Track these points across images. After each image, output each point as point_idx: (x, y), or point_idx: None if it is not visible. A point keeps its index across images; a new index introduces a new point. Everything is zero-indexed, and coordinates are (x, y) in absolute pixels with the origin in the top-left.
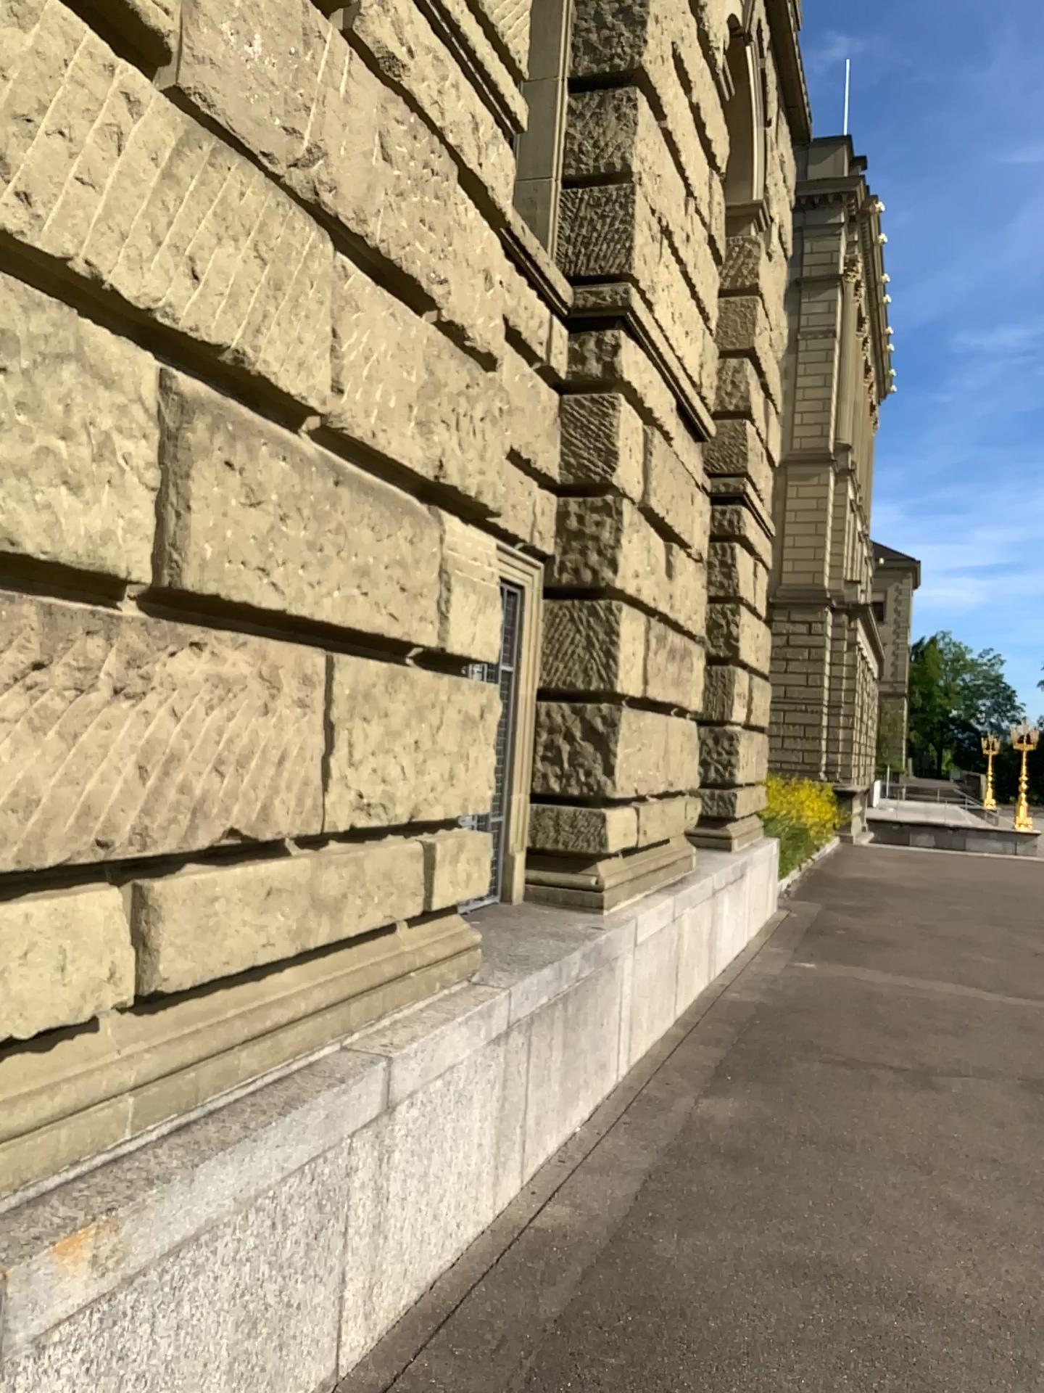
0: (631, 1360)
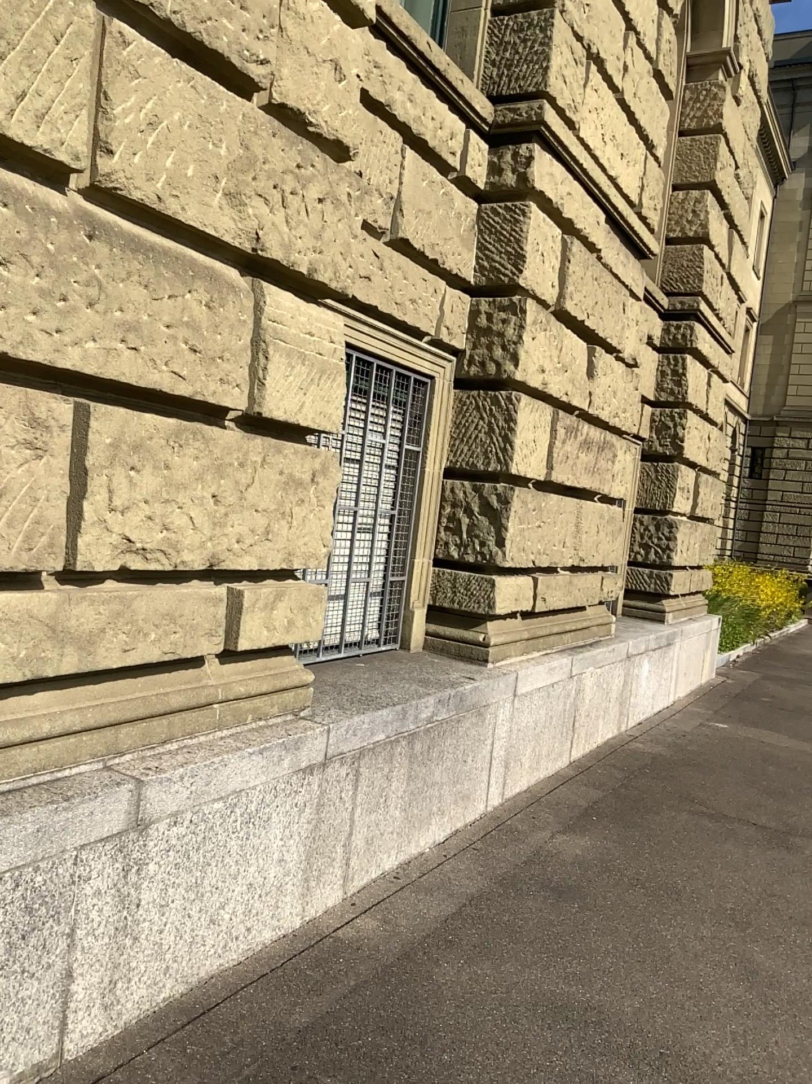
0: (346, 1083)
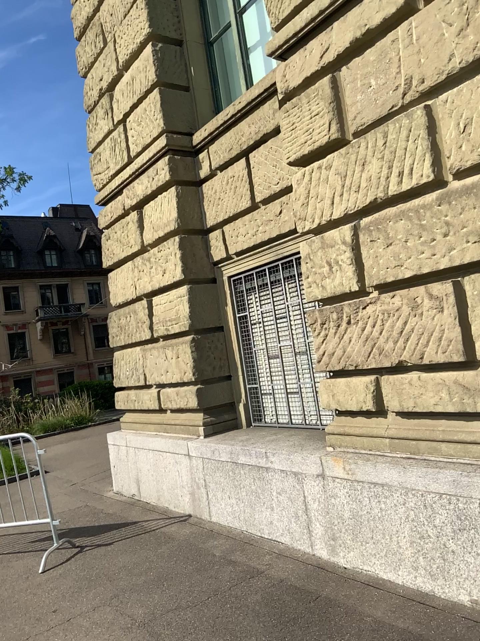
0: None
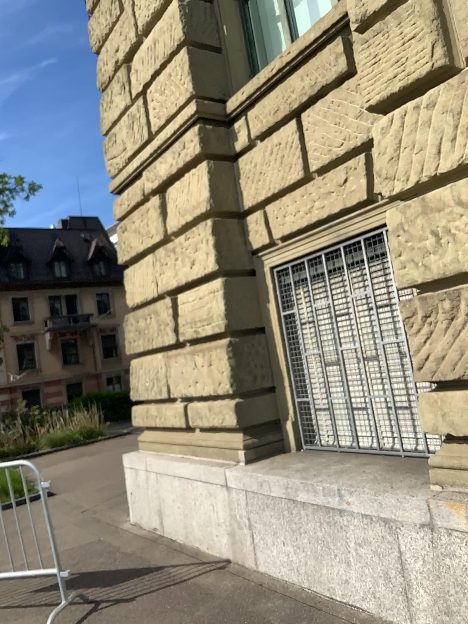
0: None
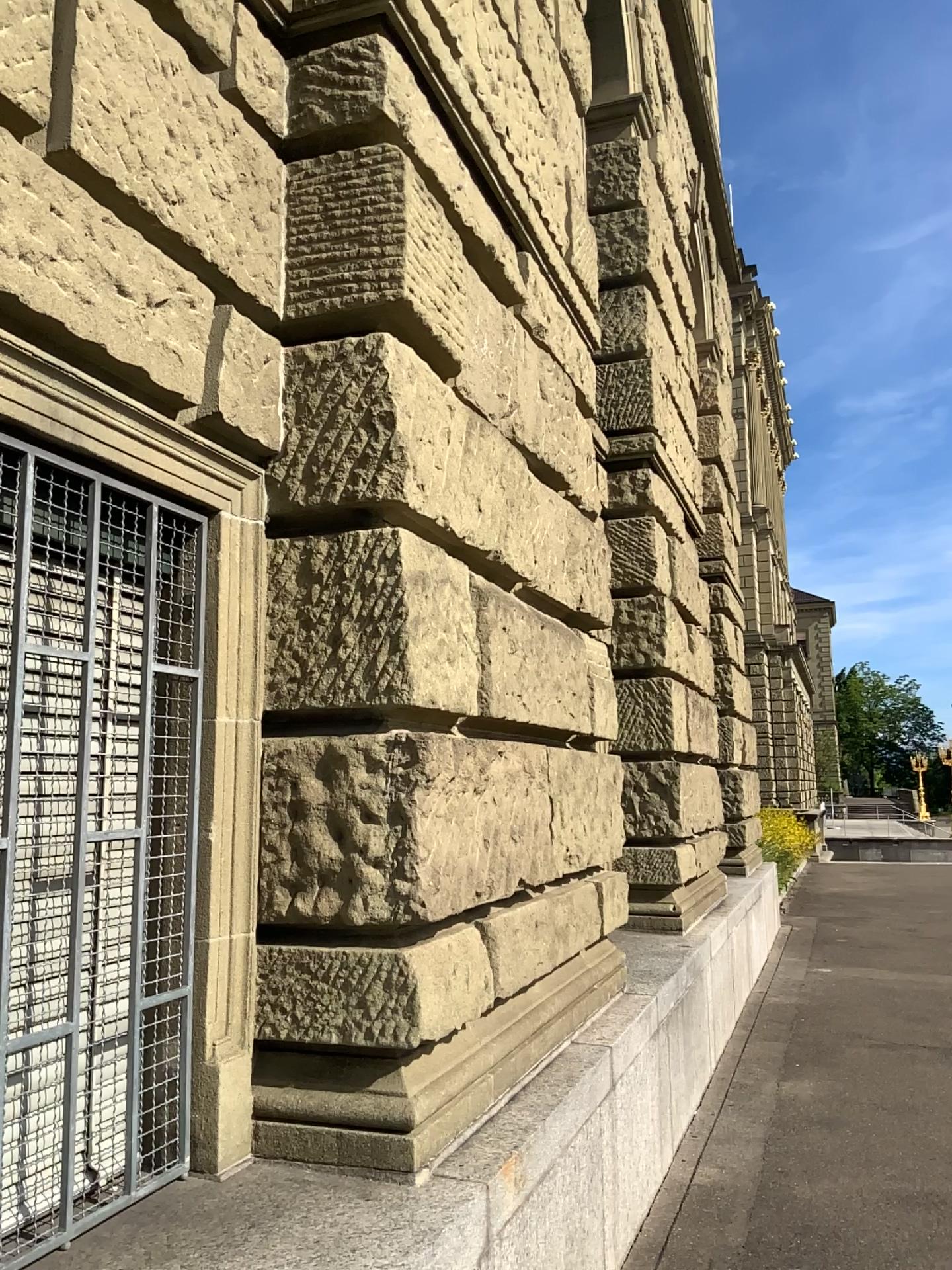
0: None
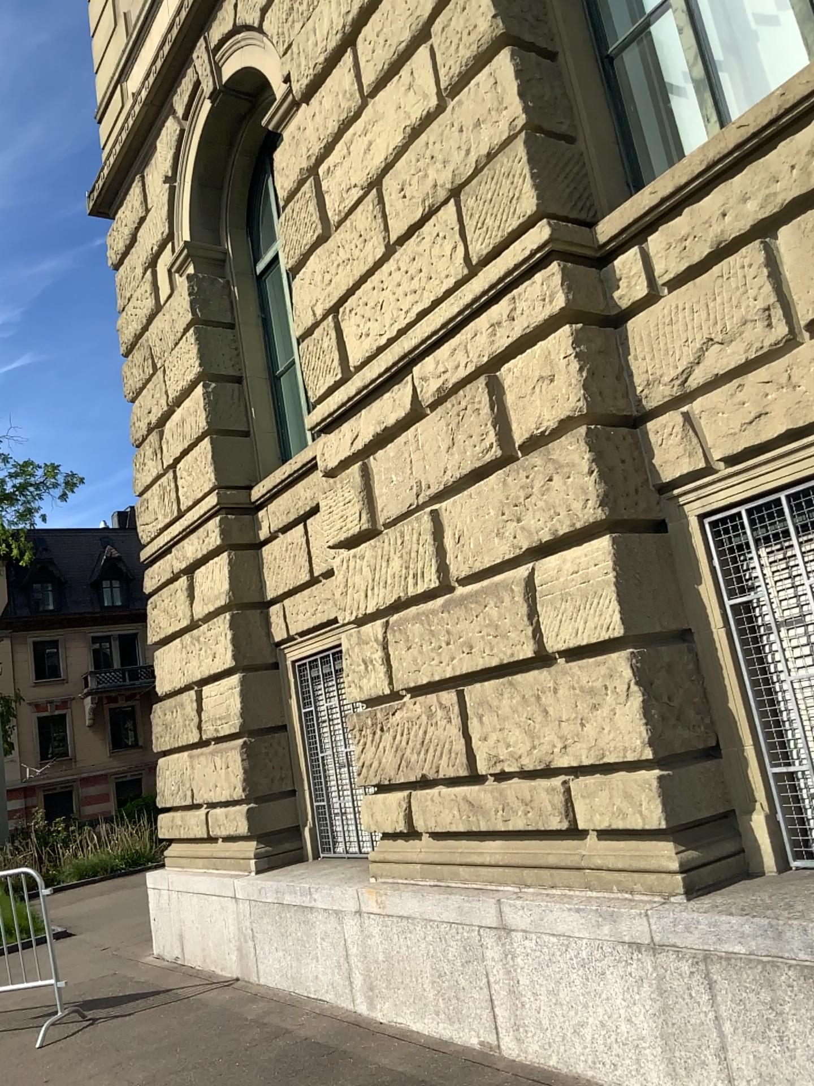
0: None
